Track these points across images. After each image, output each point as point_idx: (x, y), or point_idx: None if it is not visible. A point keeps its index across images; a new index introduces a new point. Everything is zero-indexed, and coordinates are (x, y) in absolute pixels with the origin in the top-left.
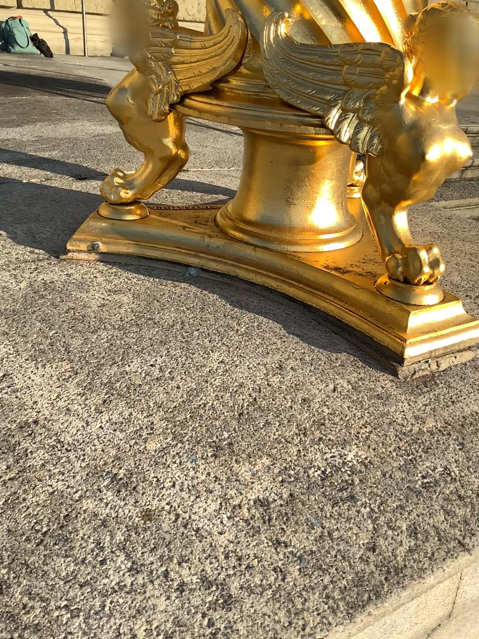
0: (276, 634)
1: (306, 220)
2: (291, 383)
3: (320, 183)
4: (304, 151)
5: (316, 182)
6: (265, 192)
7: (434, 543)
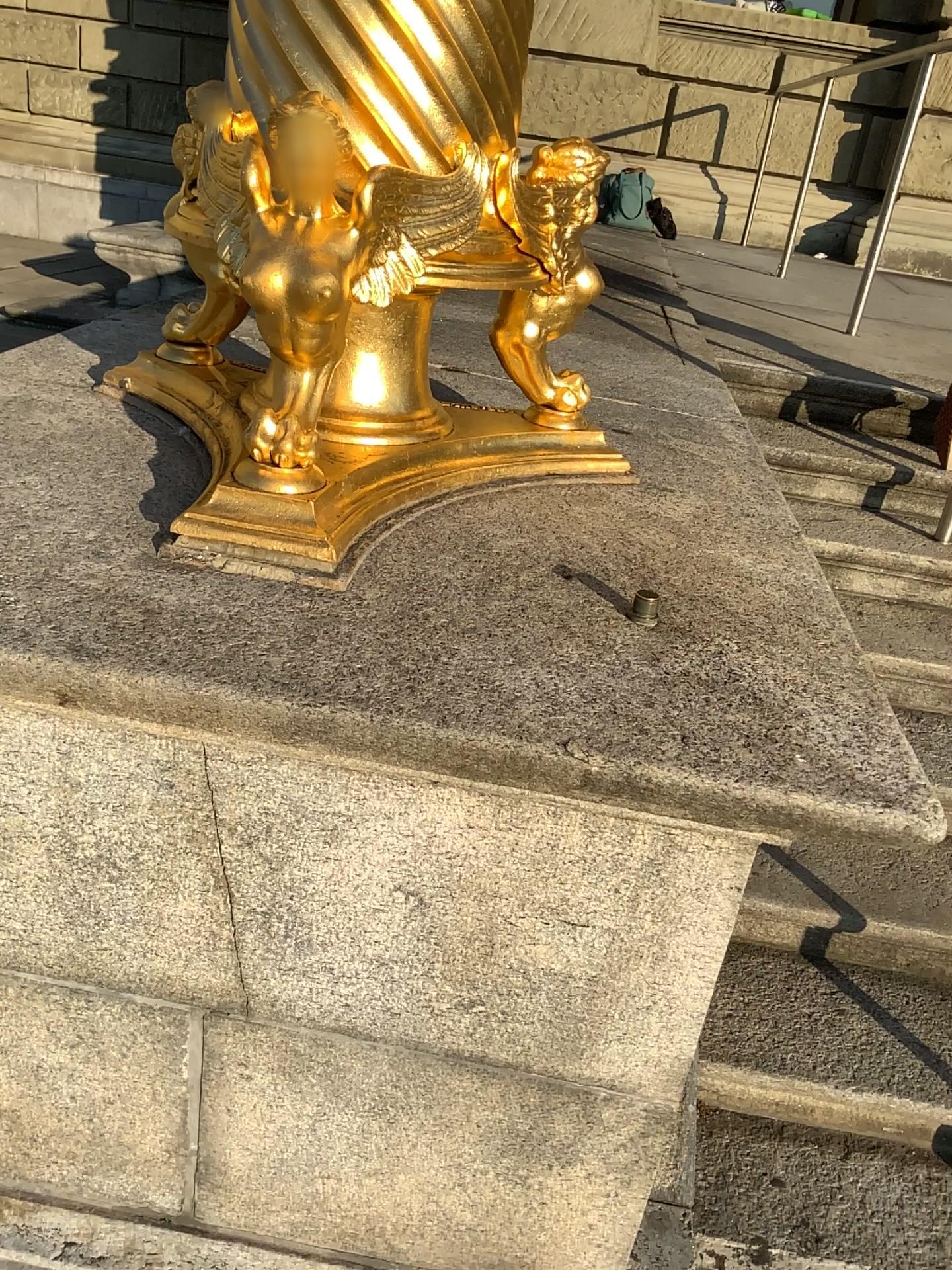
0: None
1: None
2: (38, 516)
3: None
4: None
5: None
6: None
7: None
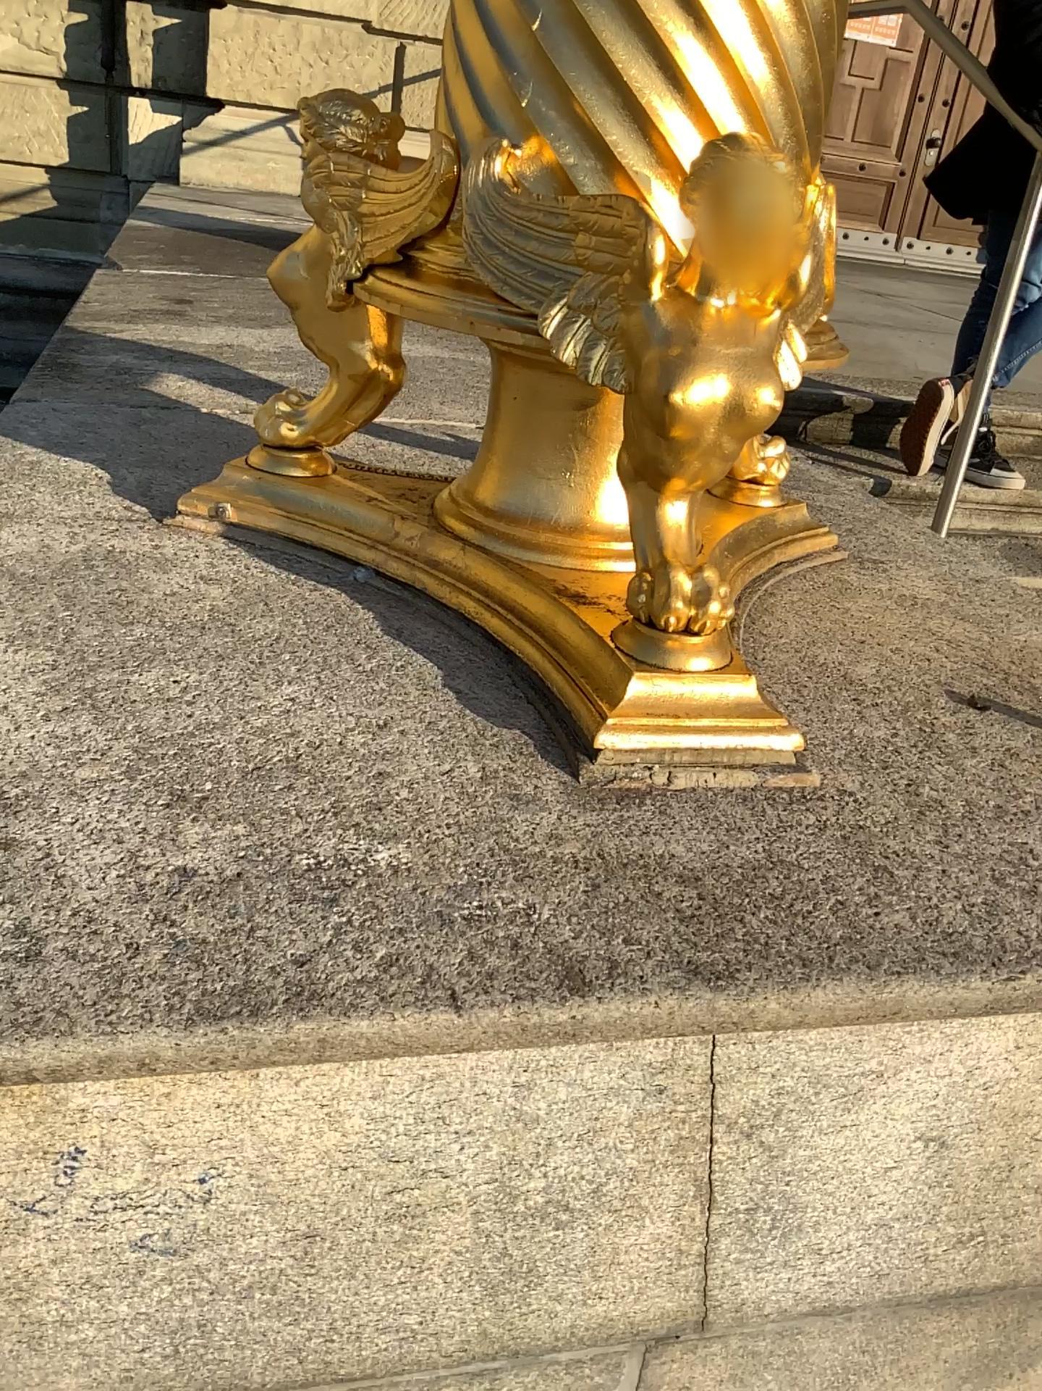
0: (69, 1014)
1: (563, 511)
2: (377, 751)
3: (595, 447)
4: (569, 385)
5: (589, 445)
6: (503, 454)
7: (412, 992)
